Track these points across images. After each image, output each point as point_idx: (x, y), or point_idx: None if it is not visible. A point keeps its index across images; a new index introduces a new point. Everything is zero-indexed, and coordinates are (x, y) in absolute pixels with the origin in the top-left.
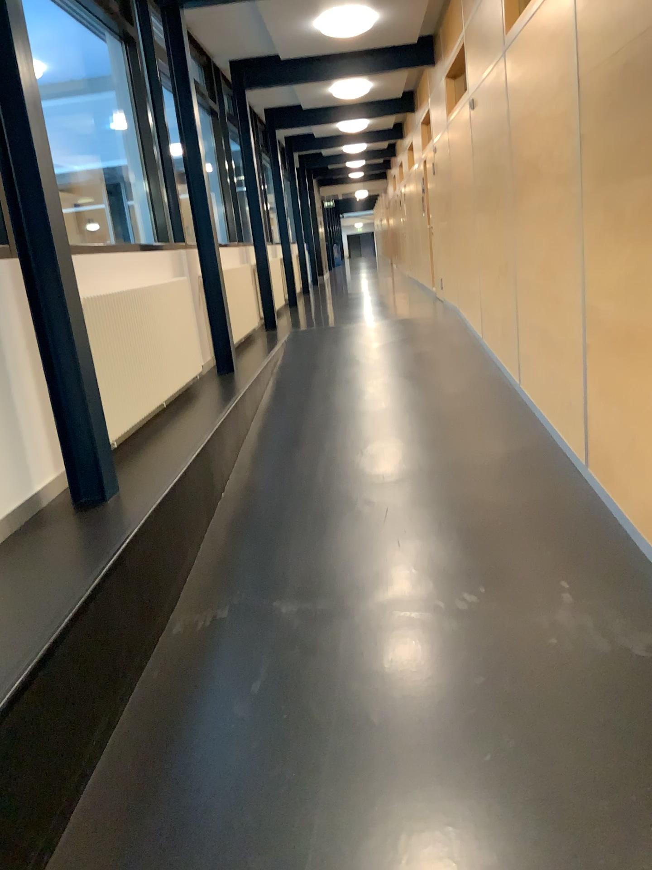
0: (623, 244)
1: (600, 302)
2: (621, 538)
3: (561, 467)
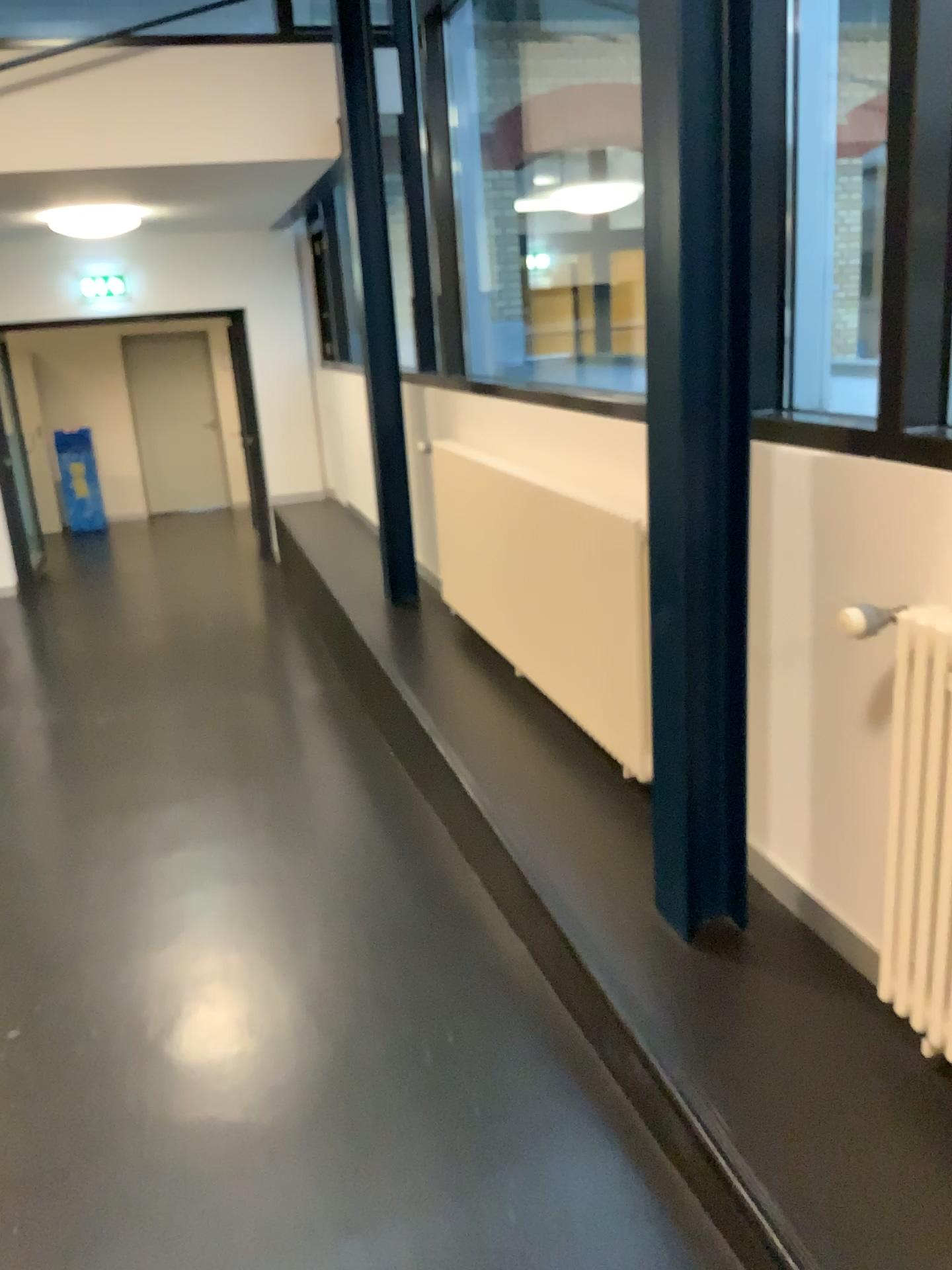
0: None
1: None
2: None
3: None
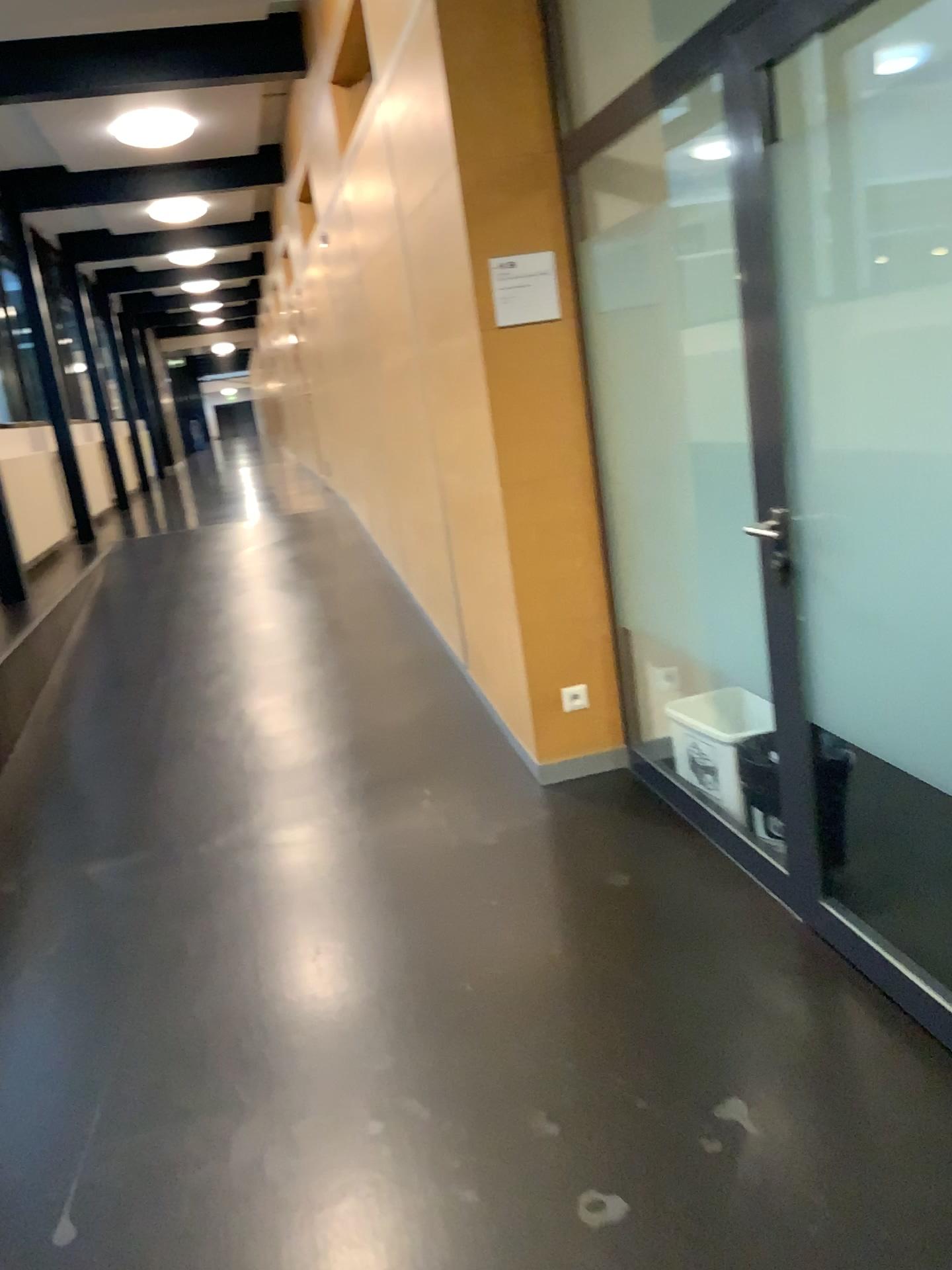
0: (453, 405)
1: (446, 472)
2: (492, 735)
3: (441, 671)
